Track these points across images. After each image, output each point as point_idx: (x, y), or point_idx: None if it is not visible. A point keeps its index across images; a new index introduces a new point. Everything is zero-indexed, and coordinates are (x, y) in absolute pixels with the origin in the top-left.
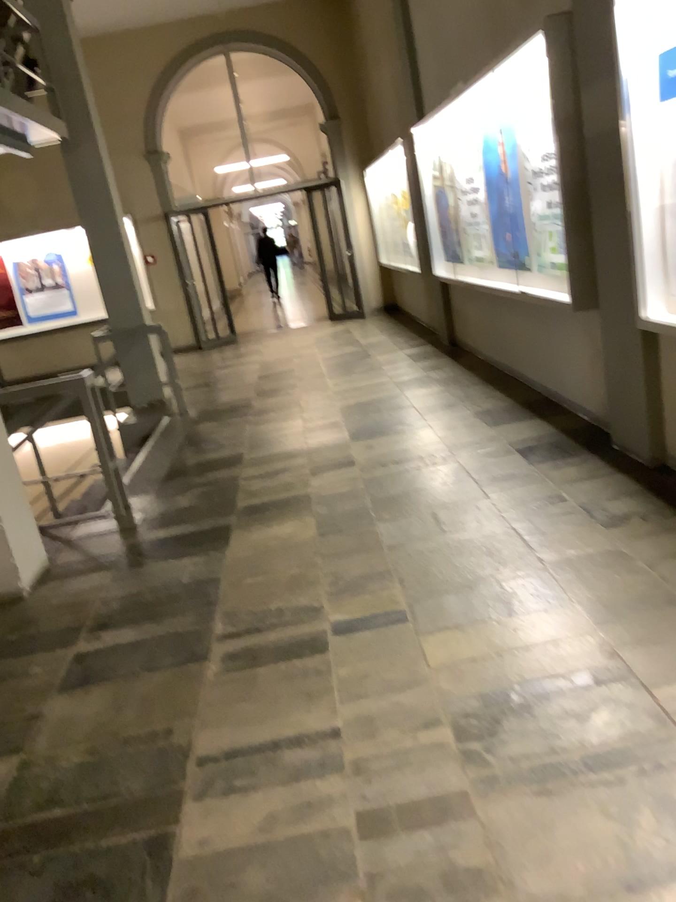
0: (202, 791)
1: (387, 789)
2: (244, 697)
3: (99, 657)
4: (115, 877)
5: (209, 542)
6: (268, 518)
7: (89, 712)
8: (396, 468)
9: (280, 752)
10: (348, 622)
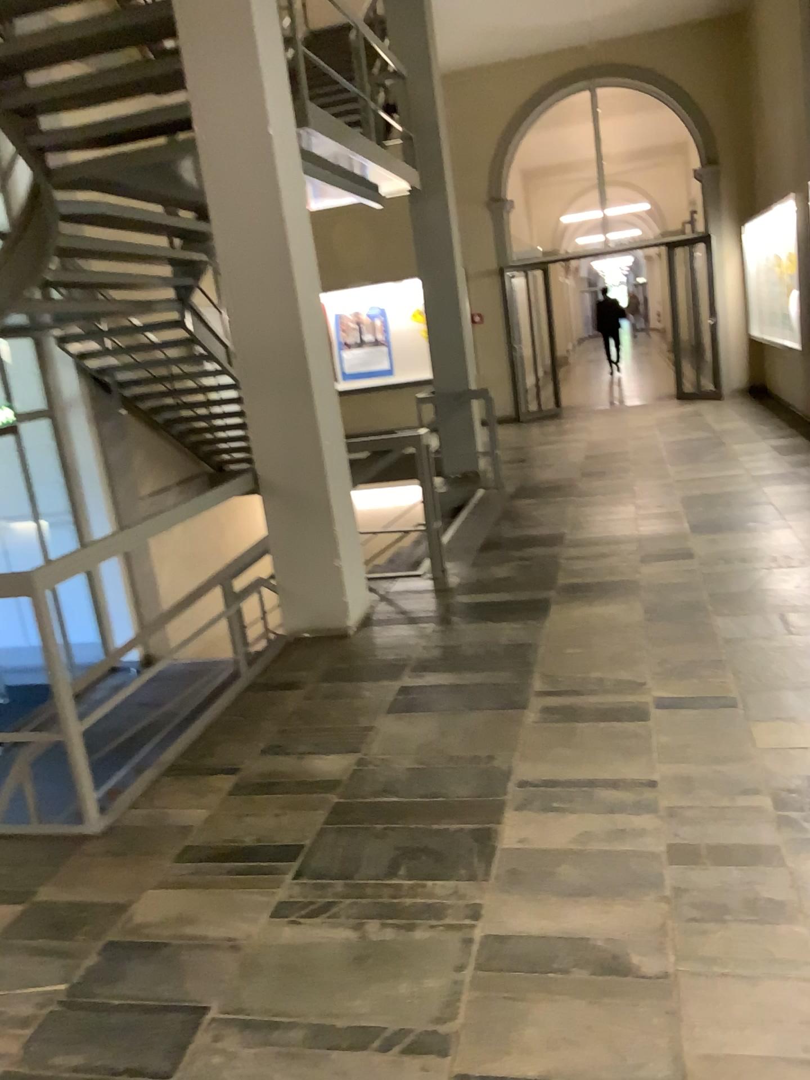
0: (523, 806)
1: (701, 833)
2: (563, 743)
3: (424, 693)
4: (447, 852)
5: (530, 611)
6: (592, 596)
7: (417, 733)
8: (741, 564)
9: (598, 790)
10: (672, 698)
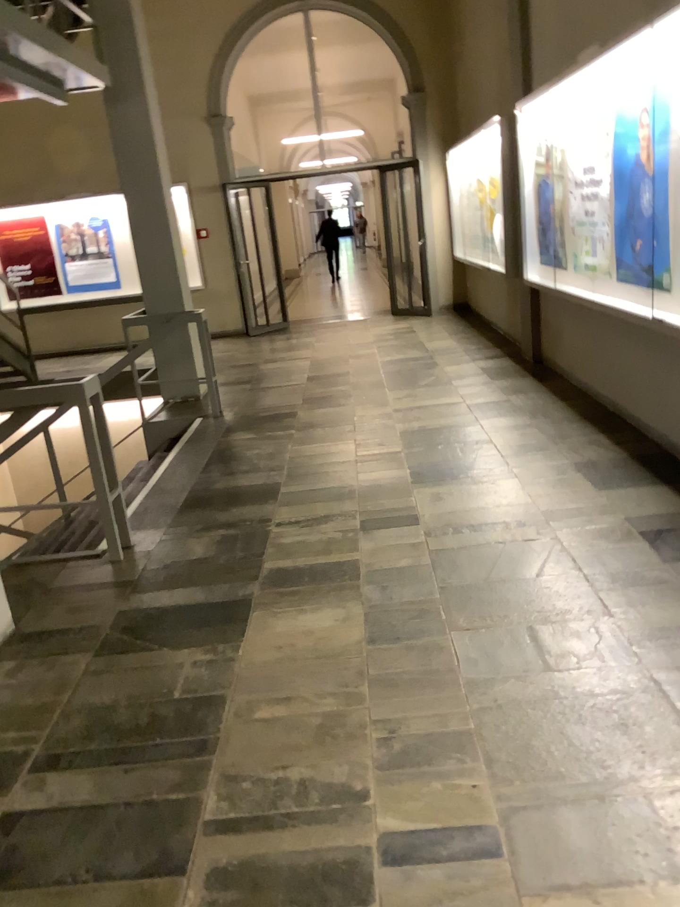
0: None
1: None
2: None
3: (34, 830)
4: None
5: (222, 625)
6: (302, 595)
7: None
8: (474, 538)
9: None
10: (406, 835)
